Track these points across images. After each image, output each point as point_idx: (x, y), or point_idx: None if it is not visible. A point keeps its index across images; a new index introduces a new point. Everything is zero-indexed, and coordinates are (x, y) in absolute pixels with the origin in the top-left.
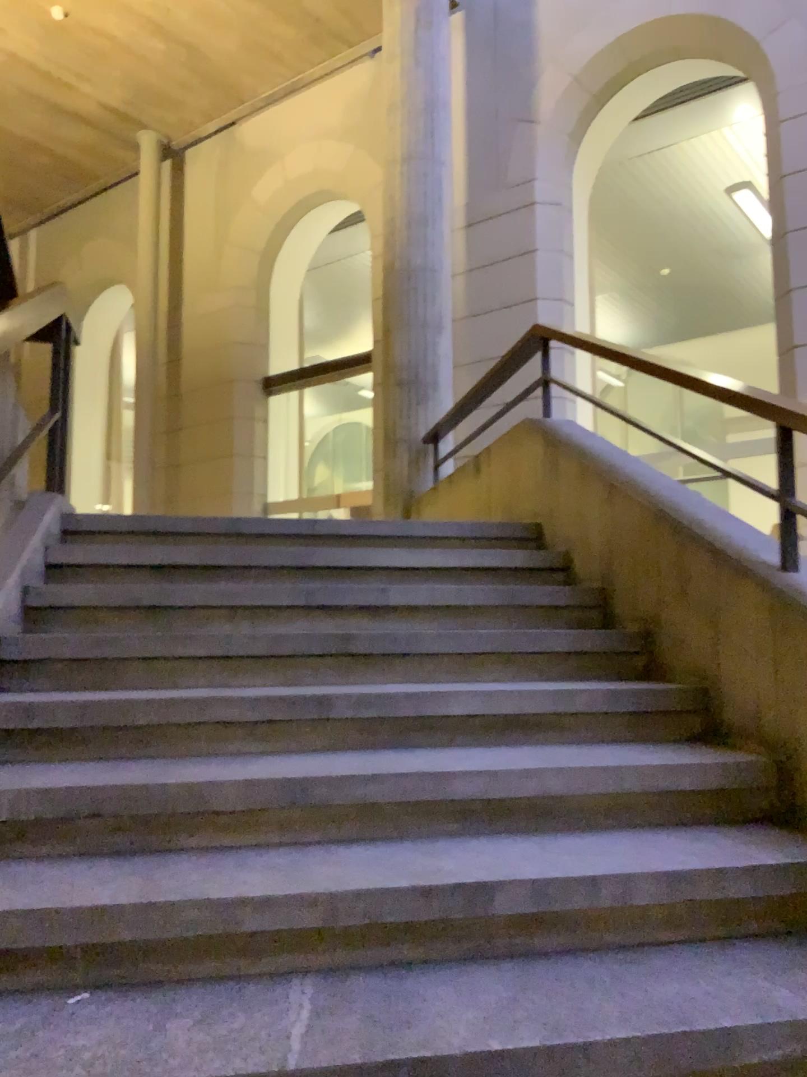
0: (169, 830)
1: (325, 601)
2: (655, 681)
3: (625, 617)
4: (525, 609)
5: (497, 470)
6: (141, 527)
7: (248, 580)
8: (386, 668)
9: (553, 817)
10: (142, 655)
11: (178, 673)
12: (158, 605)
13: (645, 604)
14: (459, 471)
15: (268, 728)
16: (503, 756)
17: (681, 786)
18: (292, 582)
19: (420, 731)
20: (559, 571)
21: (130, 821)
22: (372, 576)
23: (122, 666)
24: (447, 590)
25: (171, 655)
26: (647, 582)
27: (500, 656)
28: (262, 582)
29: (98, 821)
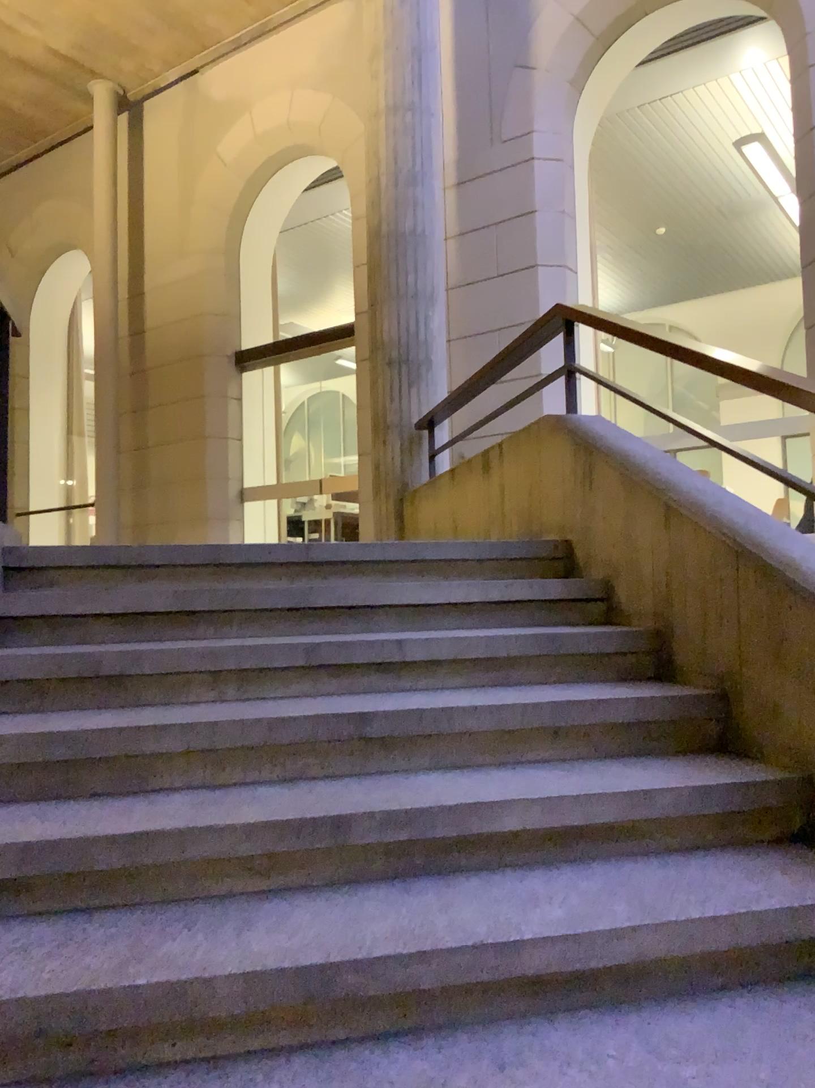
0: (142, 1047)
1: (328, 660)
2: (736, 756)
3: (689, 669)
4: (570, 660)
5: (511, 471)
6: (101, 561)
7: (233, 634)
8: (410, 754)
9: (651, 987)
10: (102, 753)
11: (149, 777)
12: (122, 676)
13: (718, 658)
14: (464, 468)
15: (268, 862)
16: (578, 898)
17: (811, 935)
18: (286, 633)
19: (463, 851)
20: (600, 602)
21: (86, 1035)
22: (382, 621)
23: (77, 769)
24: (473, 638)
25: (140, 750)
26: (720, 630)
27: (548, 730)
28: (249, 634)
29: (42, 1039)
